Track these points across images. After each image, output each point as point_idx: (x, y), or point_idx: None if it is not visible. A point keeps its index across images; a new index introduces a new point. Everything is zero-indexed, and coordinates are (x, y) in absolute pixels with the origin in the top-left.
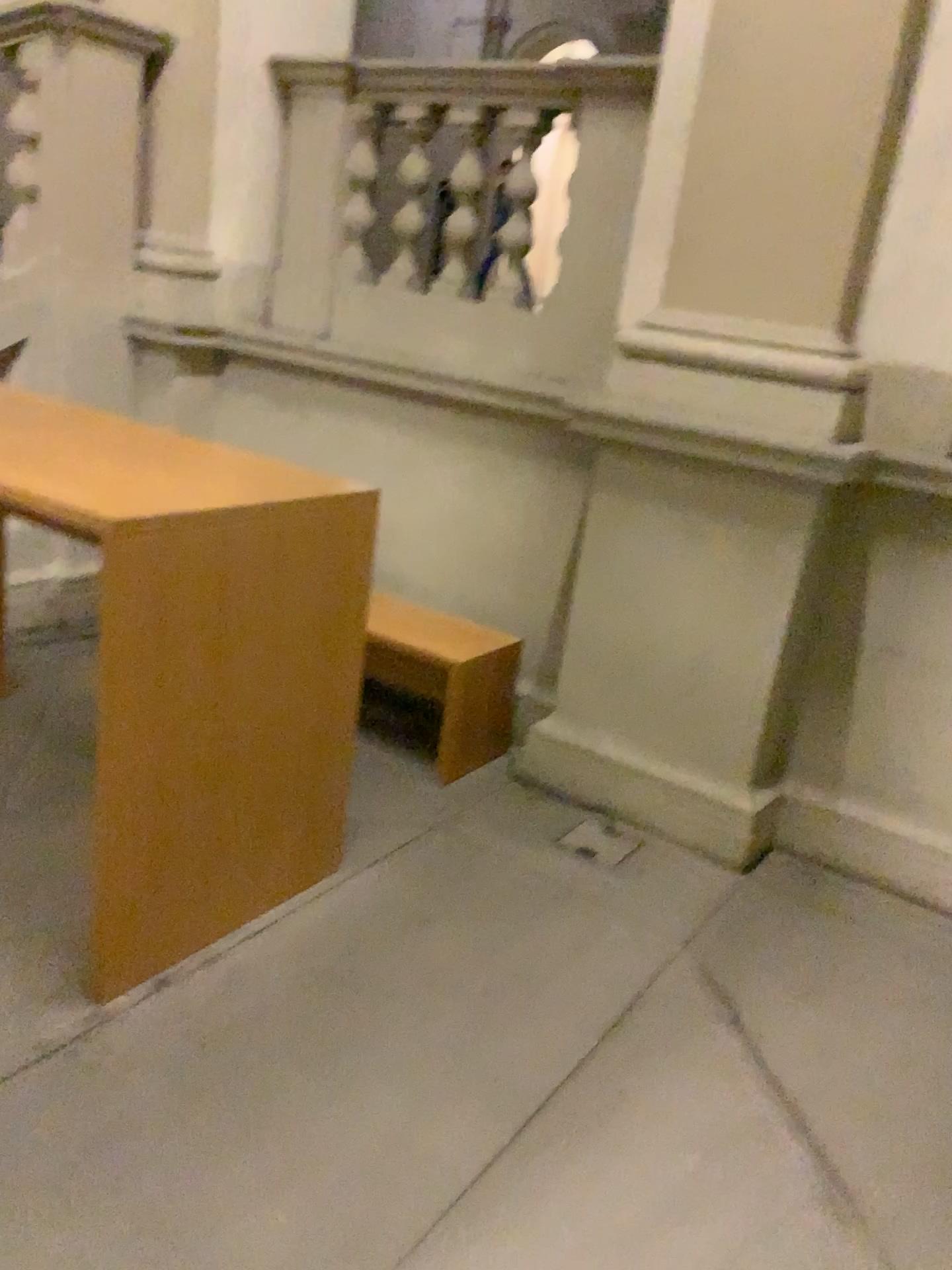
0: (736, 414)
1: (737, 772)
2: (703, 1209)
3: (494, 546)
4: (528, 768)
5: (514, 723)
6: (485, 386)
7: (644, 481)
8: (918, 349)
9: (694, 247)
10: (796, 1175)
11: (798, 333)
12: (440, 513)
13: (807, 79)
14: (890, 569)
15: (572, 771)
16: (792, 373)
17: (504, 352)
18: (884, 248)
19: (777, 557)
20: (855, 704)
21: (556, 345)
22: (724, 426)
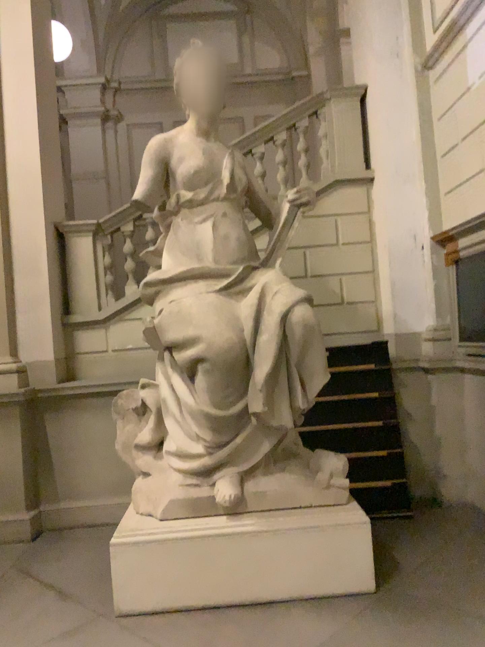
0: None
1: (20, 506)
2: (20, 613)
3: None
4: None
5: None
6: None
7: None
8: (39, 354)
9: None
10: (51, 596)
11: None
12: None
13: None
14: (52, 421)
15: None
16: (0, 370)
17: None
18: (19, 328)
19: (13, 429)
20: (55, 469)
21: None
22: None
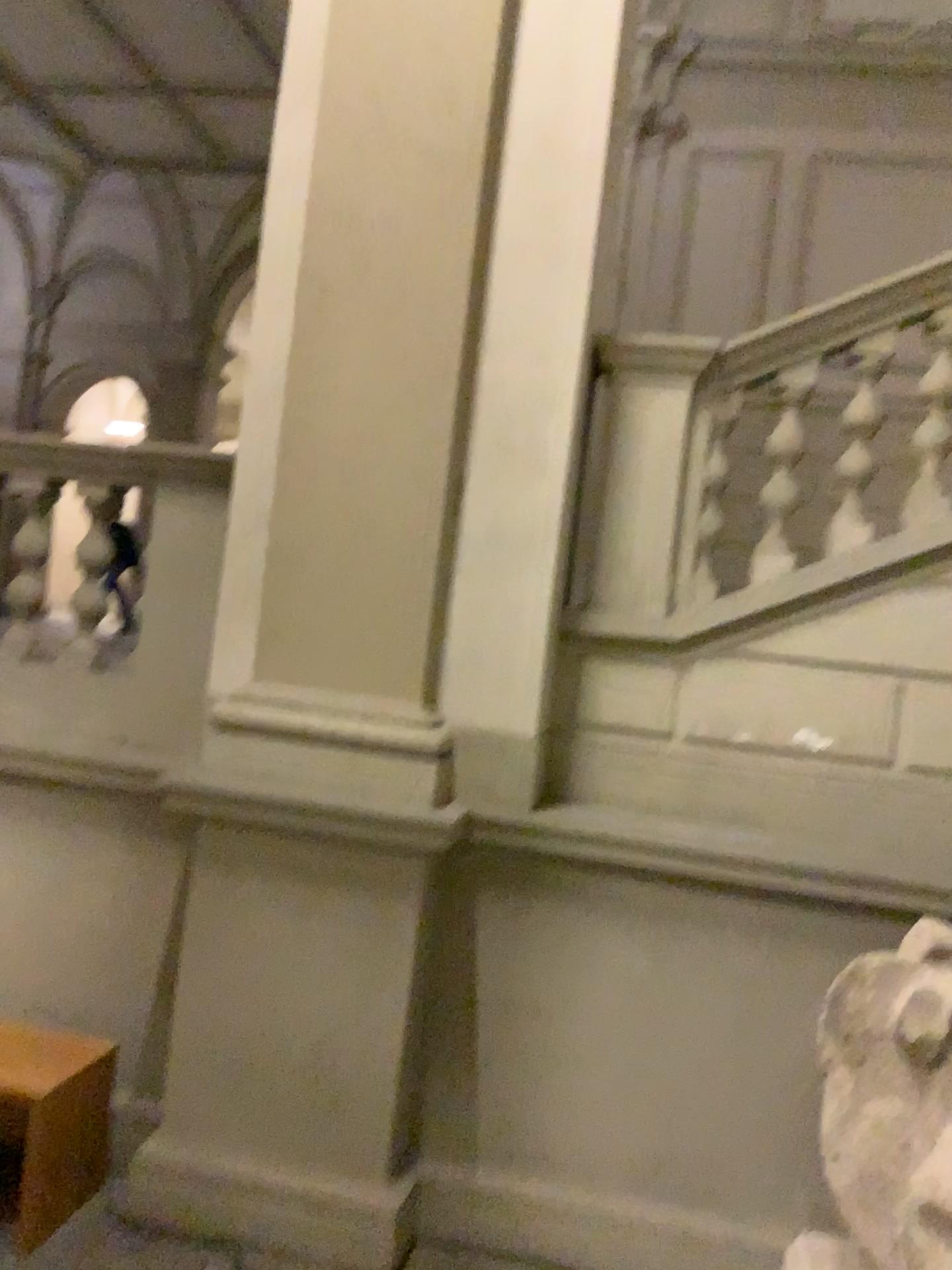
0: (337, 786)
1: (373, 1167)
2: None
3: (76, 938)
4: (131, 1208)
5: (109, 1150)
6: (59, 759)
7: (247, 858)
8: (494, 714)
9: (280, 623)
10: None
11: (388, 705)
12: (8, 905)
13: (372, 483)
14: (495, 921)
15: (186, 1202)
16: (387, 744)
17: (79, 720)
18: (454, 627)
19: (390, 924)
20: (479, 1064)
21: (139, 714)
22: (327, 799)
